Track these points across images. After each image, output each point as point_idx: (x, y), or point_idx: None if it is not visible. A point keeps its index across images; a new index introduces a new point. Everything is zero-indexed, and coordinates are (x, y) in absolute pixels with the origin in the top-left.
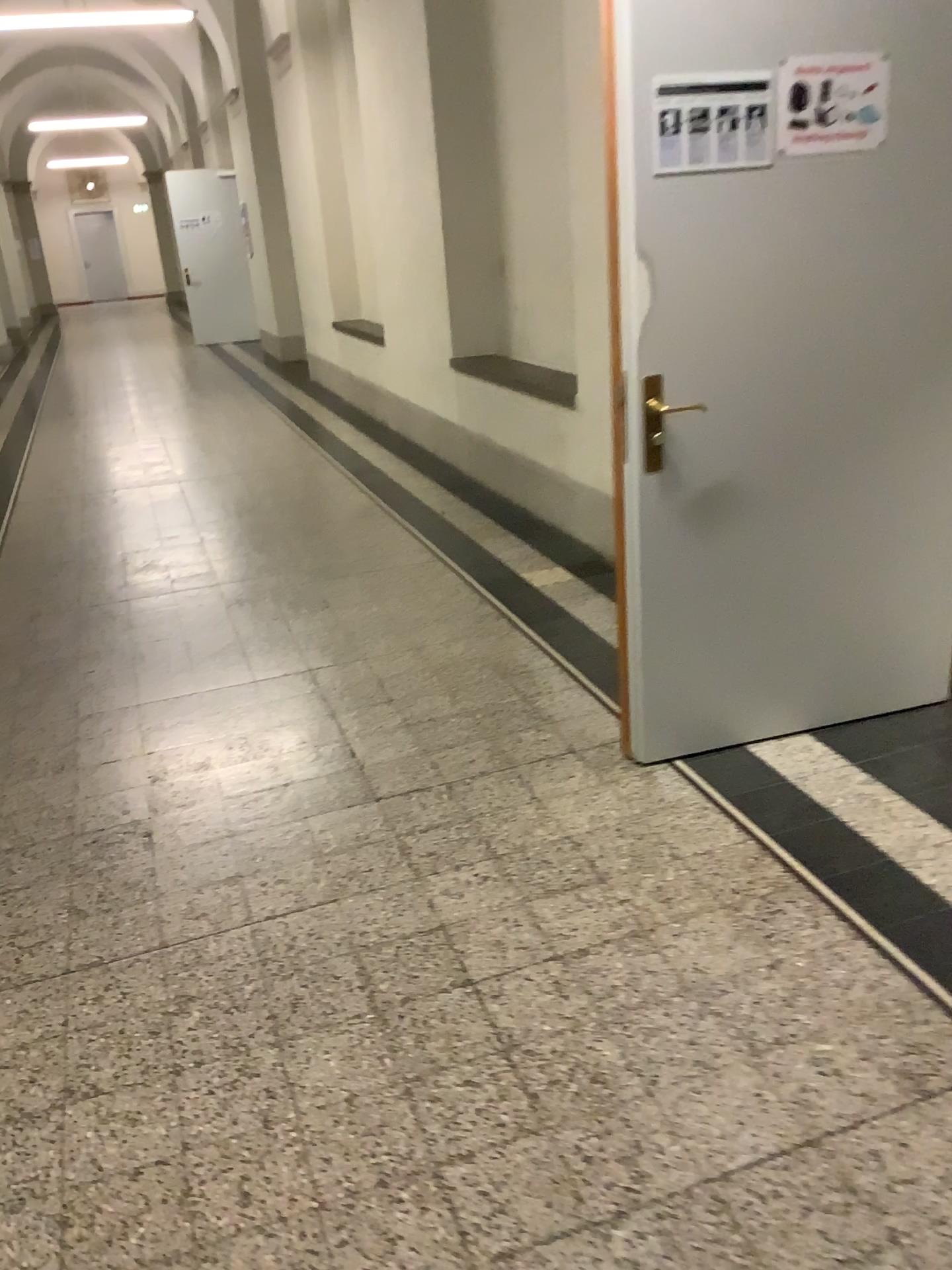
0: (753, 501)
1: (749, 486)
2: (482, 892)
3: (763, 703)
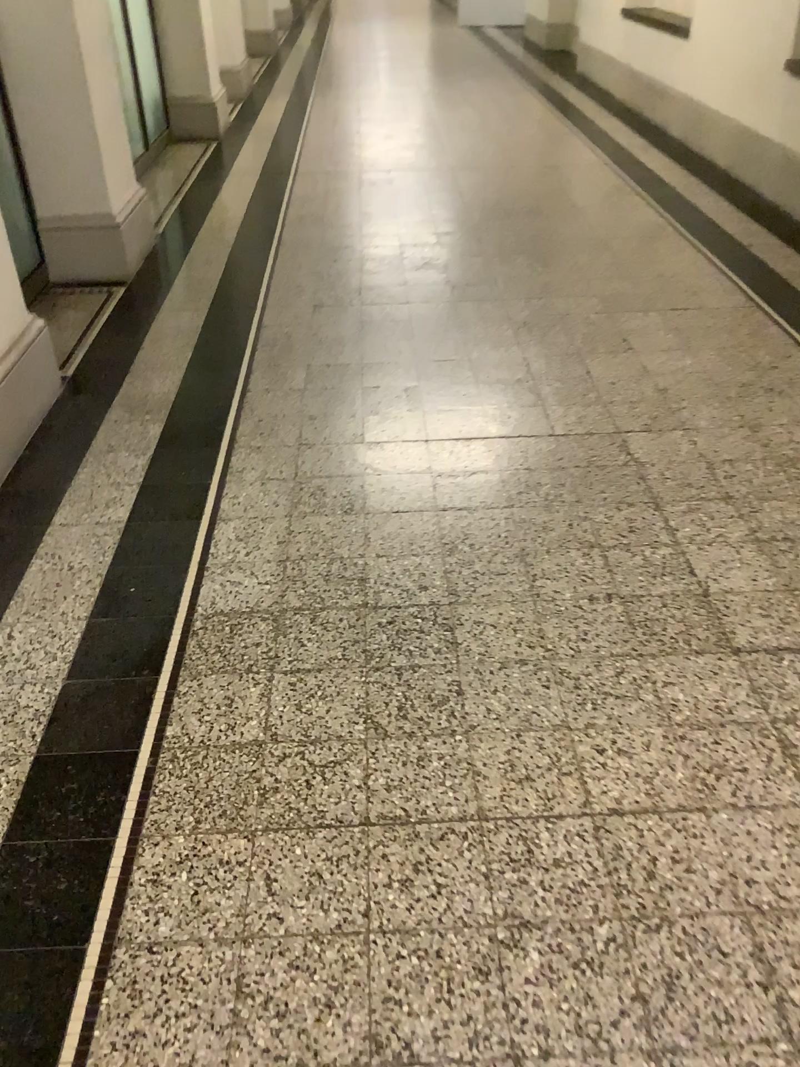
0: None
1: None
2: None
3: None
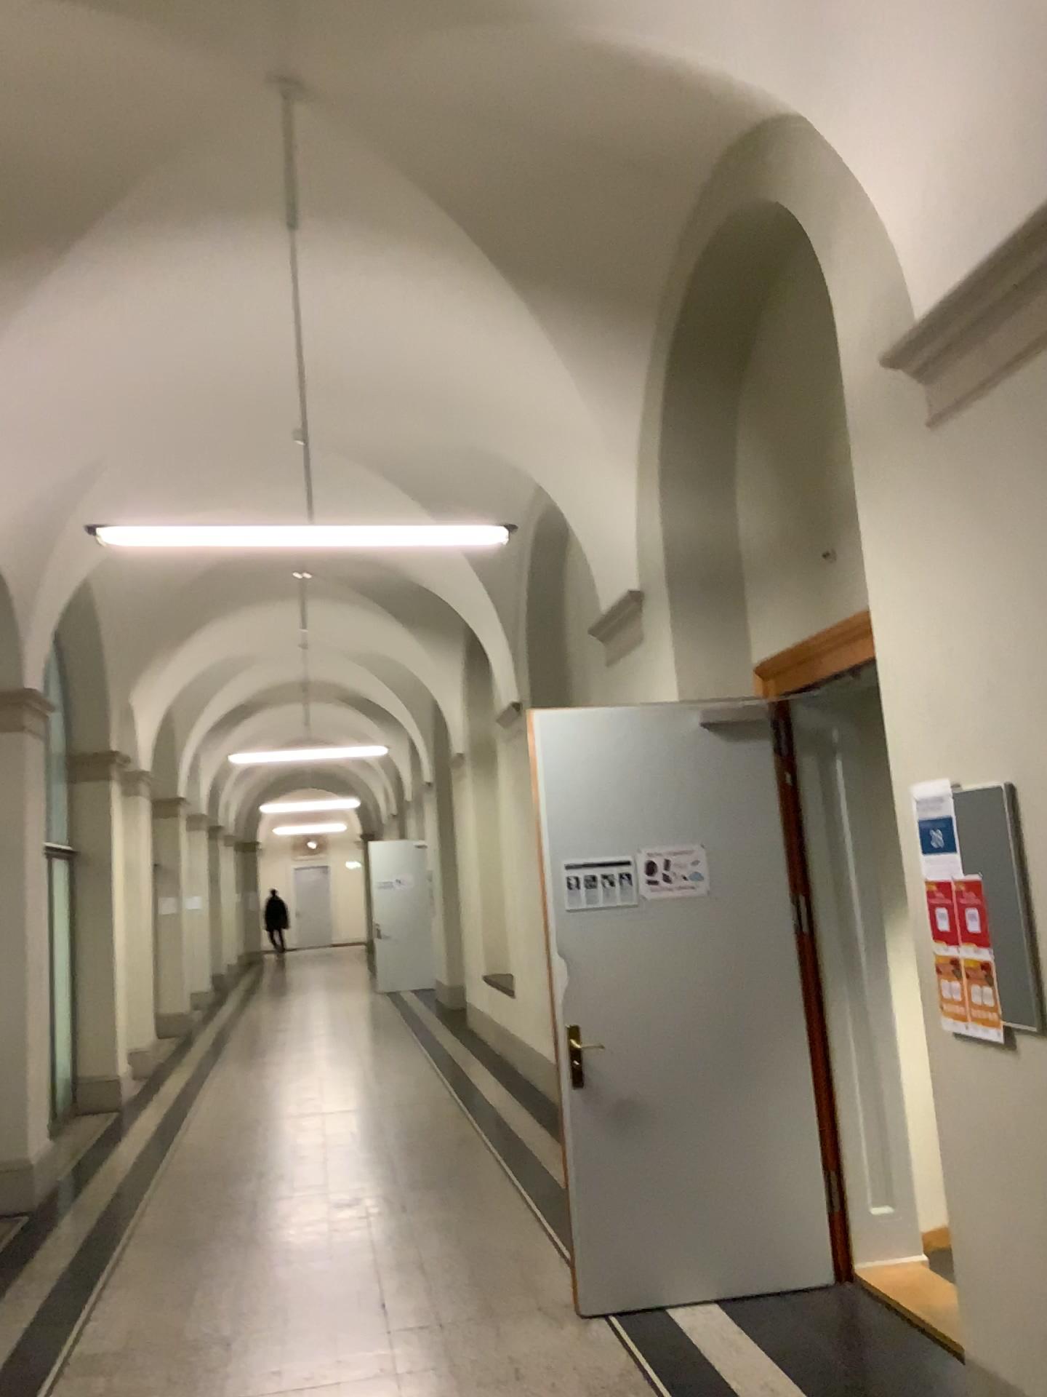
0: (645, 1110)
1: (641, 1100)
2: (432, 1381)
3: (670, 1270)
